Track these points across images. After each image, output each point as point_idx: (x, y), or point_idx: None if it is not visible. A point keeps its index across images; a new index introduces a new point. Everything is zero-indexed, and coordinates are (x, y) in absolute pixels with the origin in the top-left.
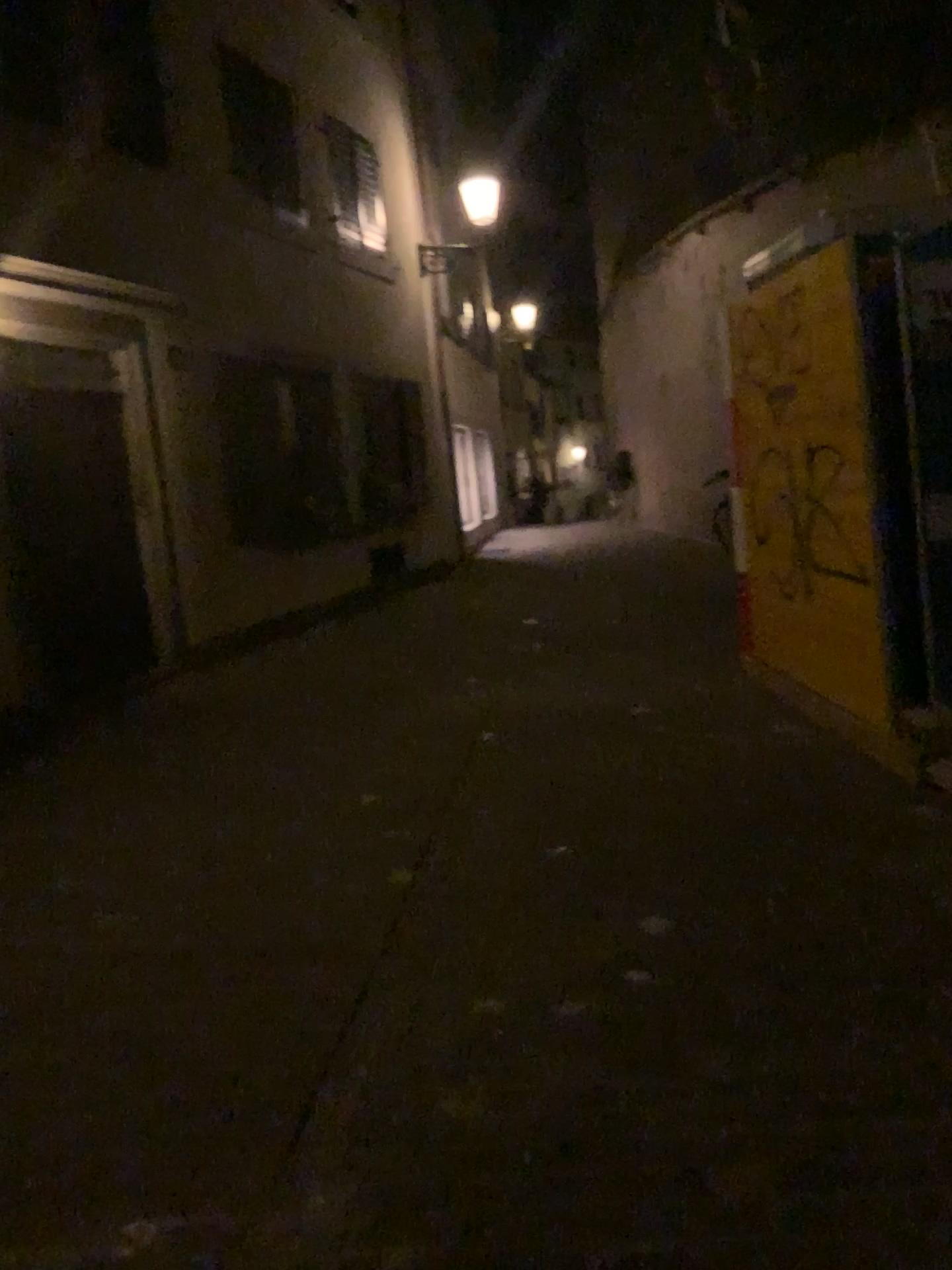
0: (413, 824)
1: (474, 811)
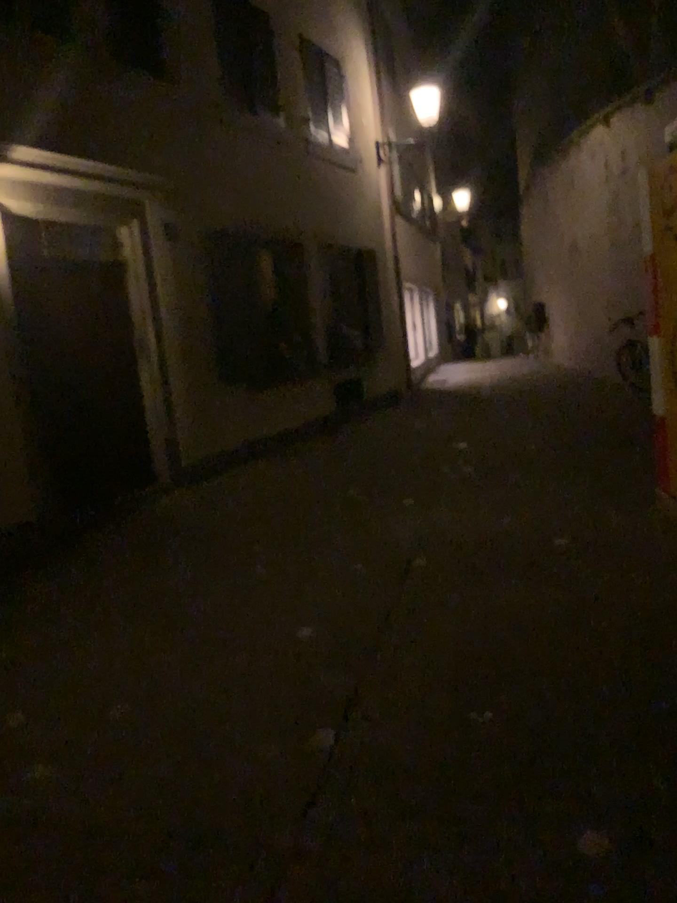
0: (341, 665)
1: (400, 652)
